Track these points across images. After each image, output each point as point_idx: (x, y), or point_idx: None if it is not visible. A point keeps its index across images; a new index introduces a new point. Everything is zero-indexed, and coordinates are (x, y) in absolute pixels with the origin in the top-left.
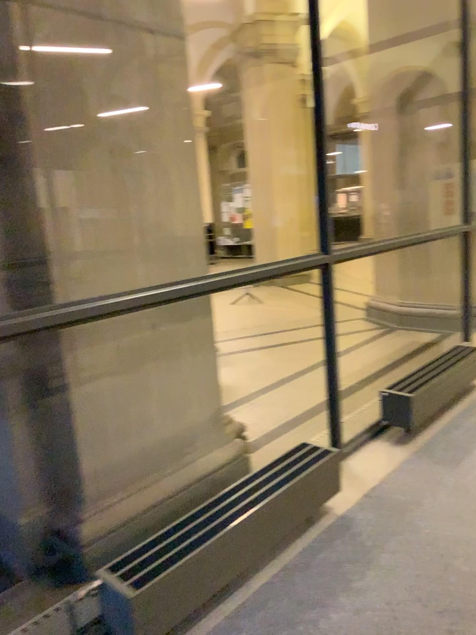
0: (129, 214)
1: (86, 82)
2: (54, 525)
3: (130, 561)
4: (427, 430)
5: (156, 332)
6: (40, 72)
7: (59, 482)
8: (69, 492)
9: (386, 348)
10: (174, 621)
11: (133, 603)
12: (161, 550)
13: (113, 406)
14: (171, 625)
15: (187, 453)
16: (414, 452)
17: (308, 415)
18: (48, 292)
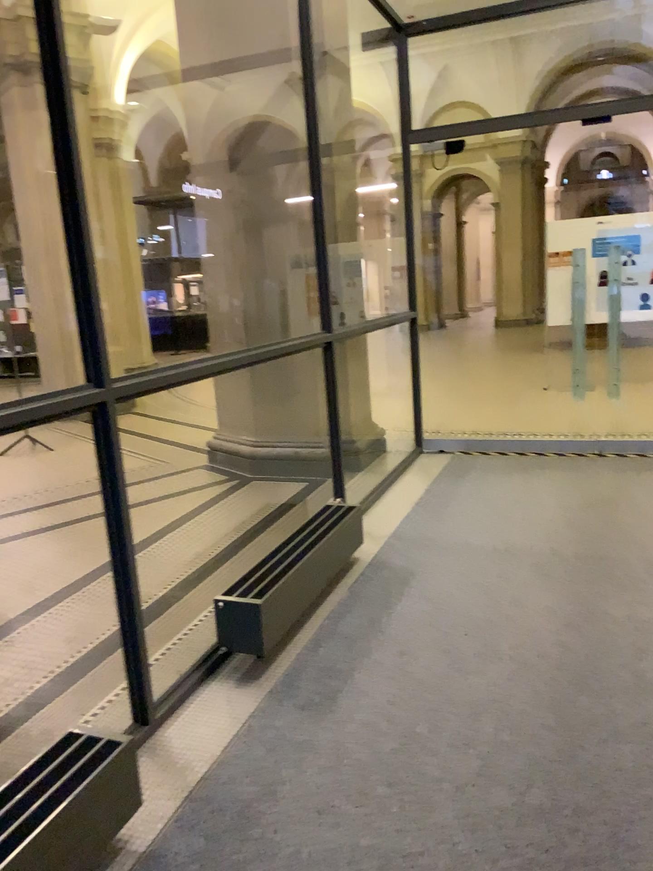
0: None
1: None
2: None
3: None
4: (287, 649)
5: None
6: None
7: None
8: None
9: (234, 514)
10: None
11: None
12: None
13: None
14: None
15: None
16: (267, 694)
17: (104, 648)
18: None
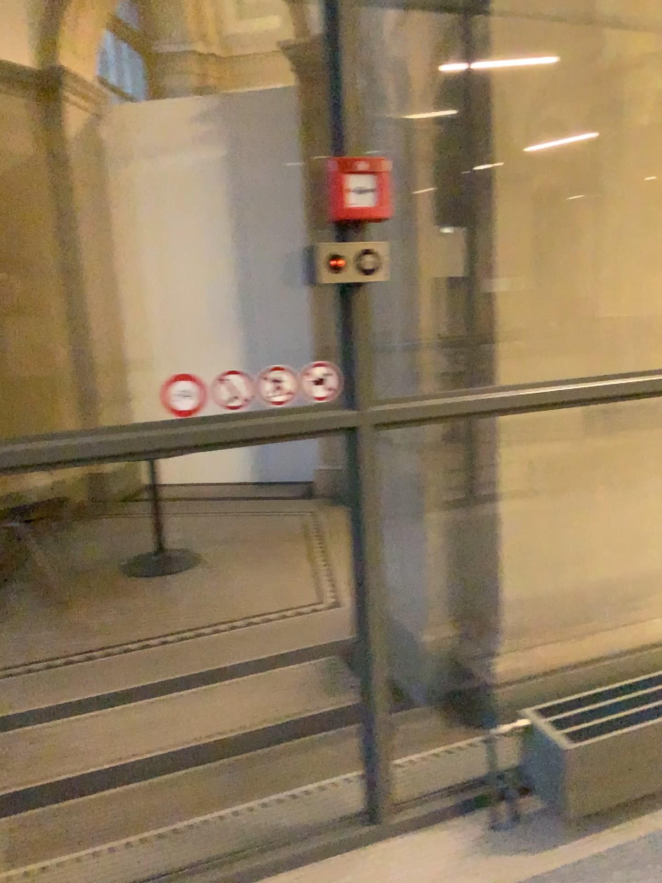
0: (596, 282)
1: (564, 115)
2: (463, 652)
3: (565, 710)
4: None
5: (612, 439)
6: (512, 107)
7: (474, 603)
8: (484, 619)
9: None
10: (612, 803)
11: (568, 760)
12: (606, 709)
13: (546, 526)
14: (607, 807)
15: (635, 608)
16: None
17: None
18: (489, 374)
